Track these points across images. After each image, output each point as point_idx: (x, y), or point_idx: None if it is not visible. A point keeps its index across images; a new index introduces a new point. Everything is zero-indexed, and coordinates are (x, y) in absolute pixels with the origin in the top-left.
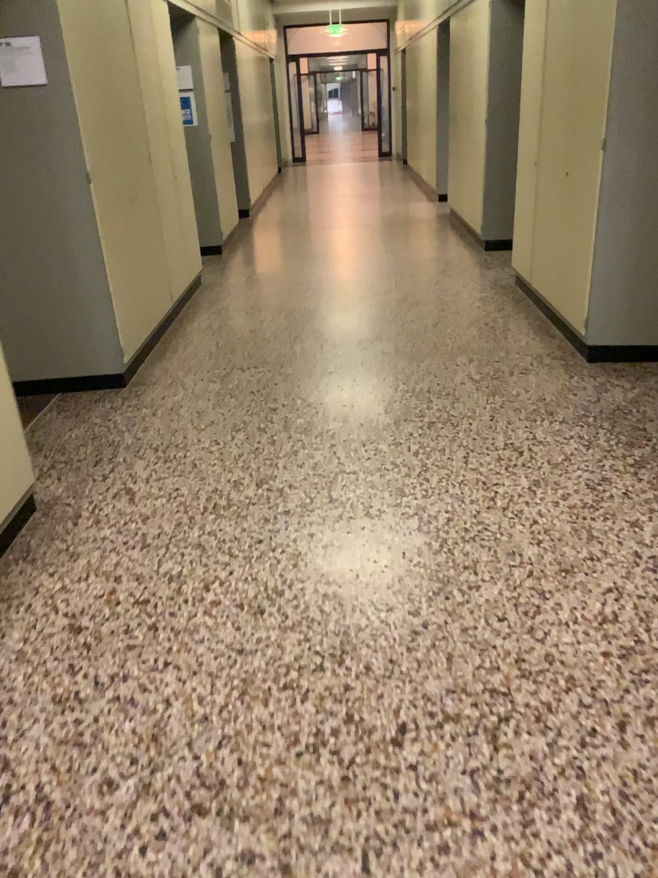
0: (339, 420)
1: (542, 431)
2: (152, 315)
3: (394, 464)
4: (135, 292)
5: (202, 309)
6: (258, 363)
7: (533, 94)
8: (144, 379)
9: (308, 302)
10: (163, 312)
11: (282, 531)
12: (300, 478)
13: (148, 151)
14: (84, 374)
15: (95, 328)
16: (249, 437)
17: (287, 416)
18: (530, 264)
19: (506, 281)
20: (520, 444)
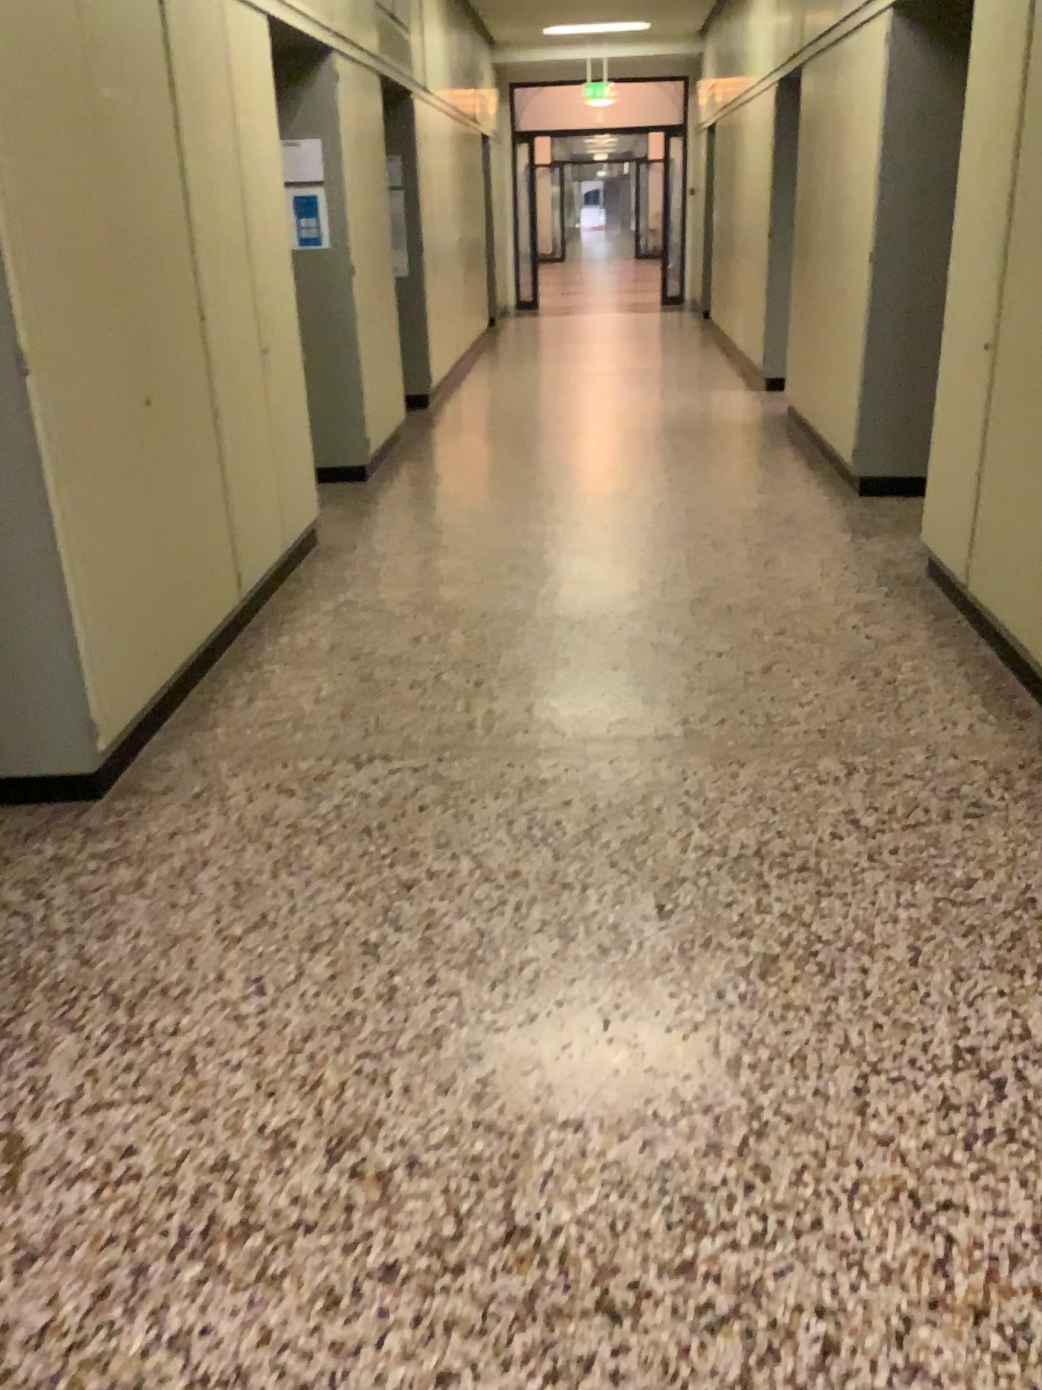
0: (551, 934)
1: (1039, 1010)
2: (186, 633)
3: (677, 1100)
4: (142, 595)
5: (304, 608)
6: (392, 753)
7: (991, 207)
8: (150, 778)
9: (512, 602)
10: (215, 621)
11: (369, 1353)
12: (440, 1132)
13: (199, 303)
14: (11, 777)
15: (33, 685)
16: (339, 975)
17: (436, 913)
18: (968, 551)
19: (909, 573)
20: (988, 1054)
